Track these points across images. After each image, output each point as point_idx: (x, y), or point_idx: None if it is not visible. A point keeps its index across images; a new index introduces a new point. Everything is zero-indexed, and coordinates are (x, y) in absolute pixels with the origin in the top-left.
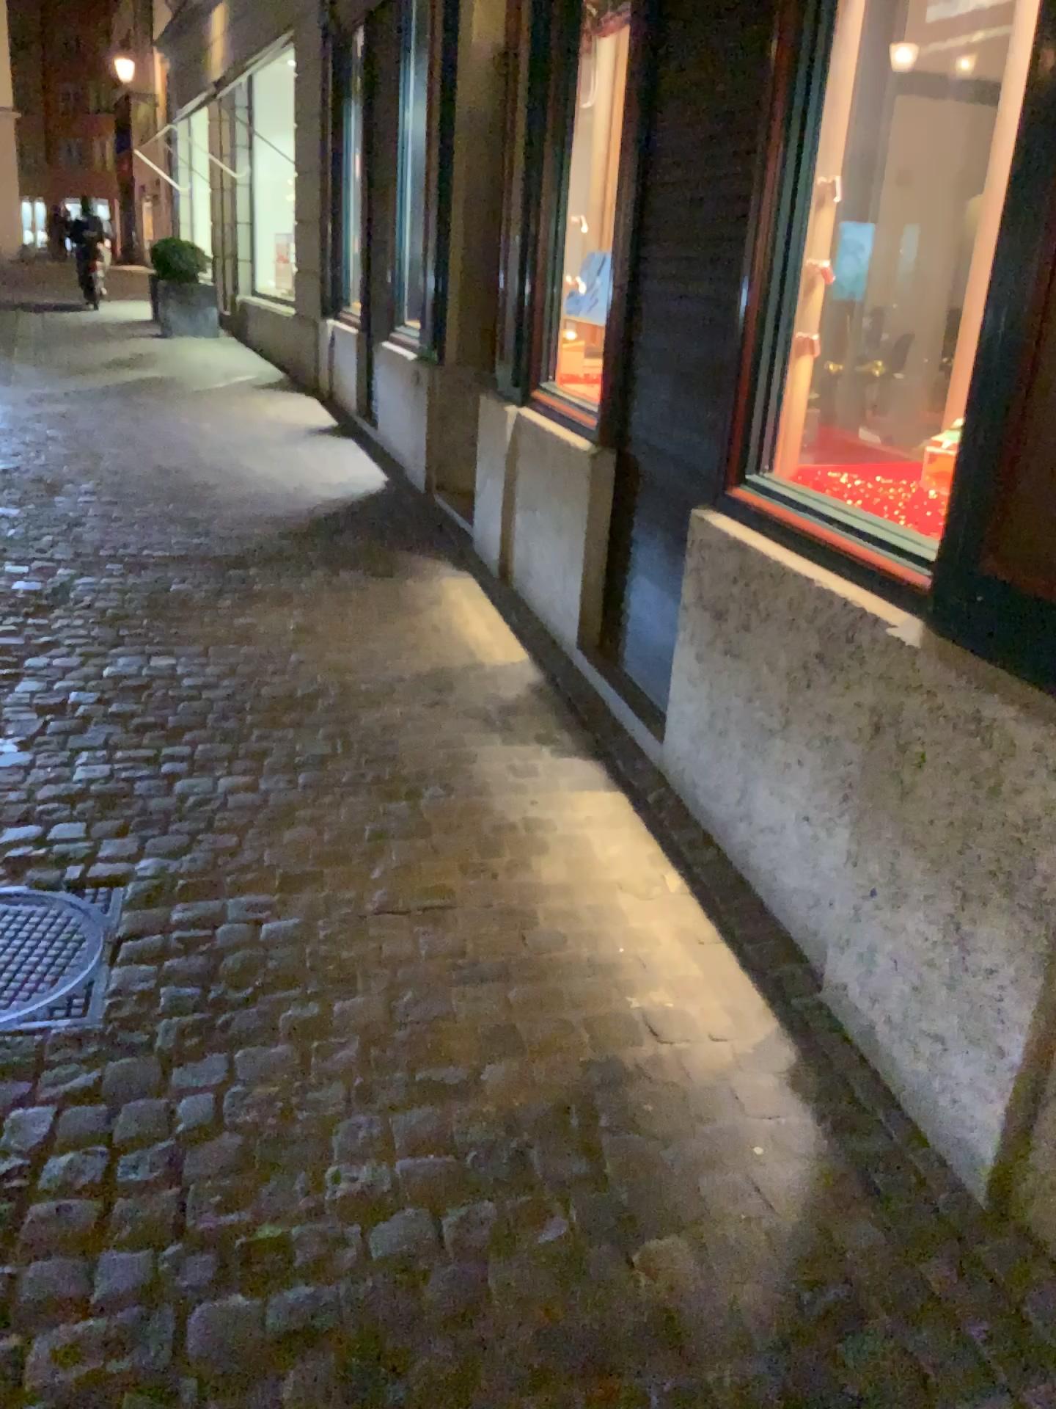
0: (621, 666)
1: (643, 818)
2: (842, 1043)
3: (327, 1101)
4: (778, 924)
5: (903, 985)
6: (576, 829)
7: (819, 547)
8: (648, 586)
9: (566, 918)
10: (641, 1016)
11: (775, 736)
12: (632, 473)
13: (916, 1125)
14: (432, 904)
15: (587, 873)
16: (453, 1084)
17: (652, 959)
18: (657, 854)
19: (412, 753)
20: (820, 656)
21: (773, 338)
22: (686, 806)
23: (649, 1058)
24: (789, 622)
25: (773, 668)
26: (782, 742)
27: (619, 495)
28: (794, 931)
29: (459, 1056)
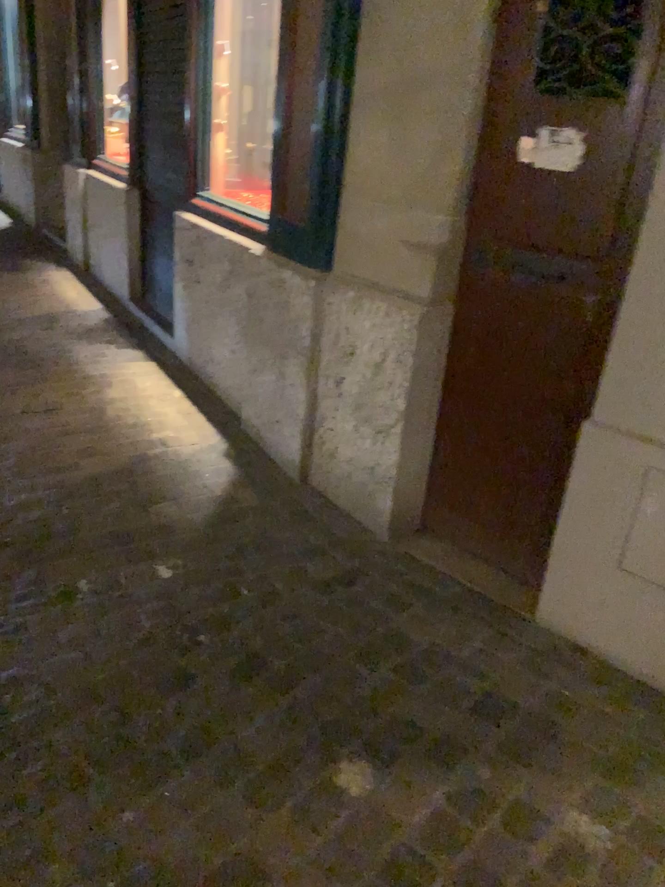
0: (152, 306)
1: (163, 370)
2: (248, 439)
3: (1, 476)
4: (224, 403)
5: (267, 403)
6: (127, 376)
7: (227, 219)
8: (162, 261)
9: (121, 408)
10: (156, 438)
11: (216, 314)
12: (148, 201)
13: (276, 460)
14: (50, 408)
15: (132, 392)
16: (64, 467)
17: (163, 419)
18: (168, 383)
19: (36, 350)
20: (229, 268)
21: (204, 121)
22: (184, 363)
23: (159, 451)
24: (217, 258)
25: (213, 282)
26: (219, 316)
27: (143, 213)
28: (231, 403)
29: (67, 458)
